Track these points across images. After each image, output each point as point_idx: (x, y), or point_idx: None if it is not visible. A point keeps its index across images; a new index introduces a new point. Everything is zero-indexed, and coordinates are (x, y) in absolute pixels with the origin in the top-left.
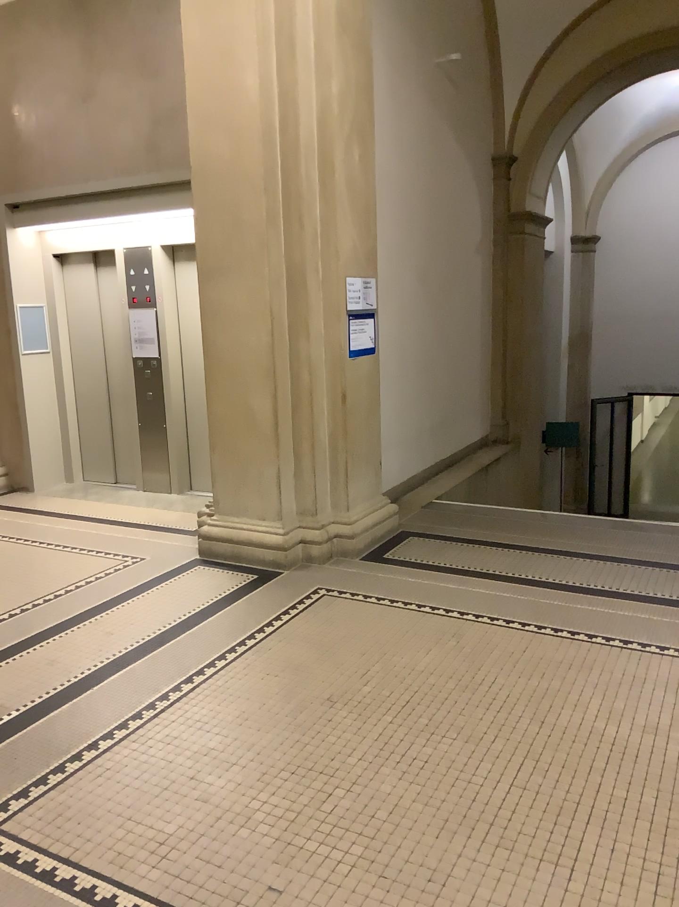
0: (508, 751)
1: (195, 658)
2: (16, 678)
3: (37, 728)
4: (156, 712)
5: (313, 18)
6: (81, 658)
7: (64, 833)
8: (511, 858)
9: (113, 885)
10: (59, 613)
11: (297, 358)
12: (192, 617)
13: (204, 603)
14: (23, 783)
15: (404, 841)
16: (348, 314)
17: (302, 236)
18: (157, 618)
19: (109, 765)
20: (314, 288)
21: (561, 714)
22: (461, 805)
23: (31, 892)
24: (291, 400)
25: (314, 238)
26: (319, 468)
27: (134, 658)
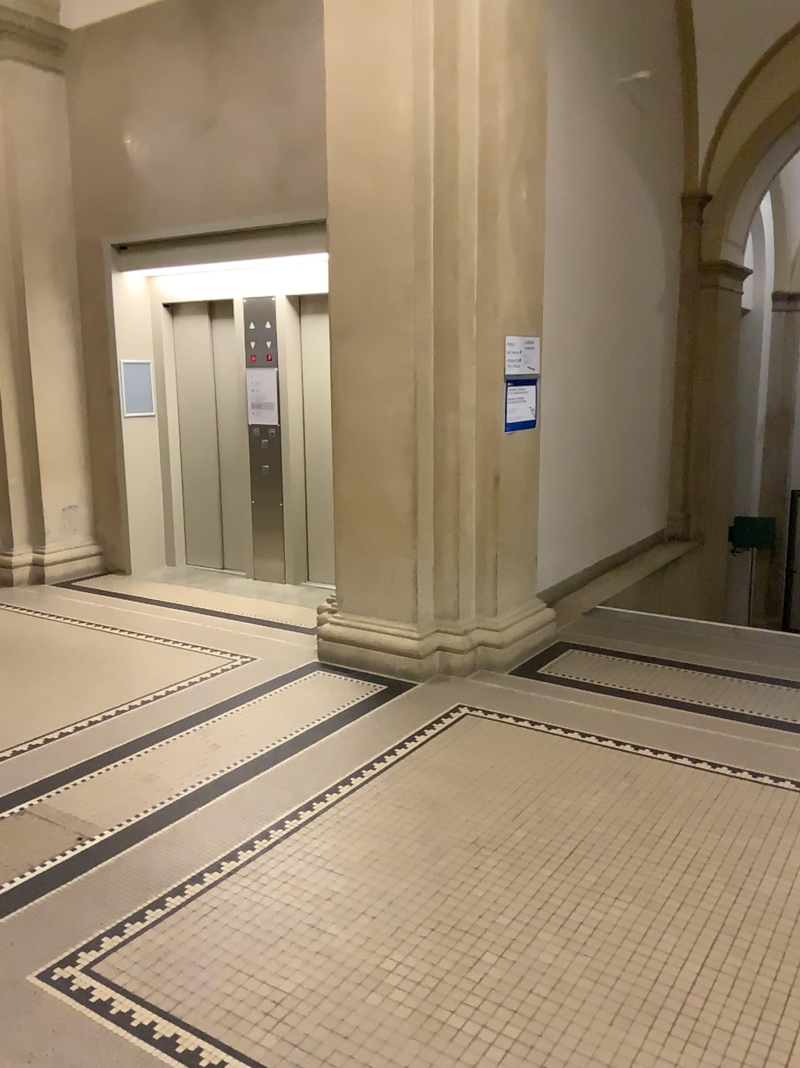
0: (699, 923)
1: (316, 781)
2: (109, 792)
3: (133, 854)
4: (270, 843)
5: (480, 29)
6: (183, 773)
7: (164, 981)
8: (706, 1060)
9: (222, 1050)
10: (159, 718)
11: (443, 431)
12: (311, 732)
13: (325, 716)
14: (117, 917)
15: (570, 1026)
16: (507, 381)
17: (456, 287)
18: (271, 732)
19: (216, 903)
20: (467, 348)
21: (764, 881)
22: (640, 986)
23: (128, 1049)
24: (435, 480)
25: (470, 288)
26: (465, 562)
27: (244, 776)
